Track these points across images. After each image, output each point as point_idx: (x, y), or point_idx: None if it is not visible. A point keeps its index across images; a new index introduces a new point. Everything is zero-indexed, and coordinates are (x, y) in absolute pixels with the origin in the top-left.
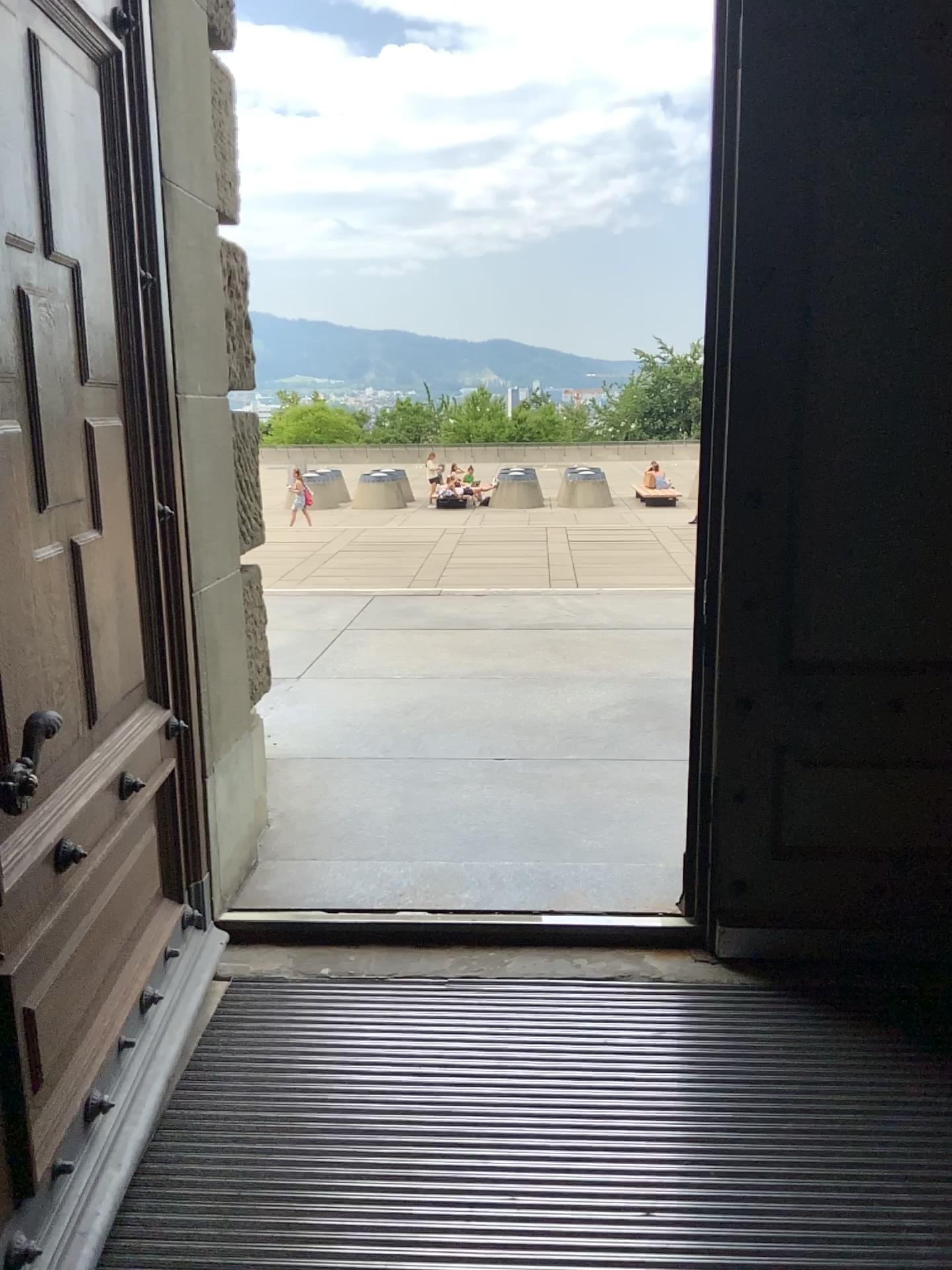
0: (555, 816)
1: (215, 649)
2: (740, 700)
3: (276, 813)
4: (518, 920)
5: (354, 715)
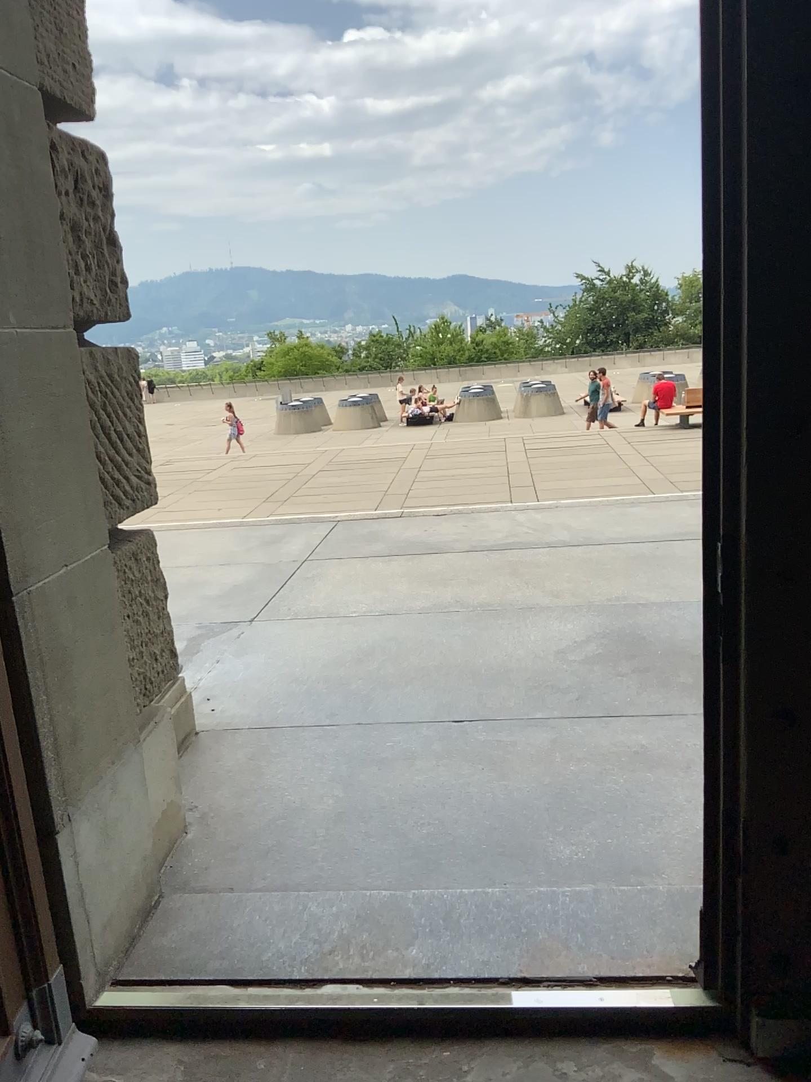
0: (528, 805)
1: (68, 658)
2: (783, 709)
3: (200, 812)
4: (486, 993)
5: (304, 666)
